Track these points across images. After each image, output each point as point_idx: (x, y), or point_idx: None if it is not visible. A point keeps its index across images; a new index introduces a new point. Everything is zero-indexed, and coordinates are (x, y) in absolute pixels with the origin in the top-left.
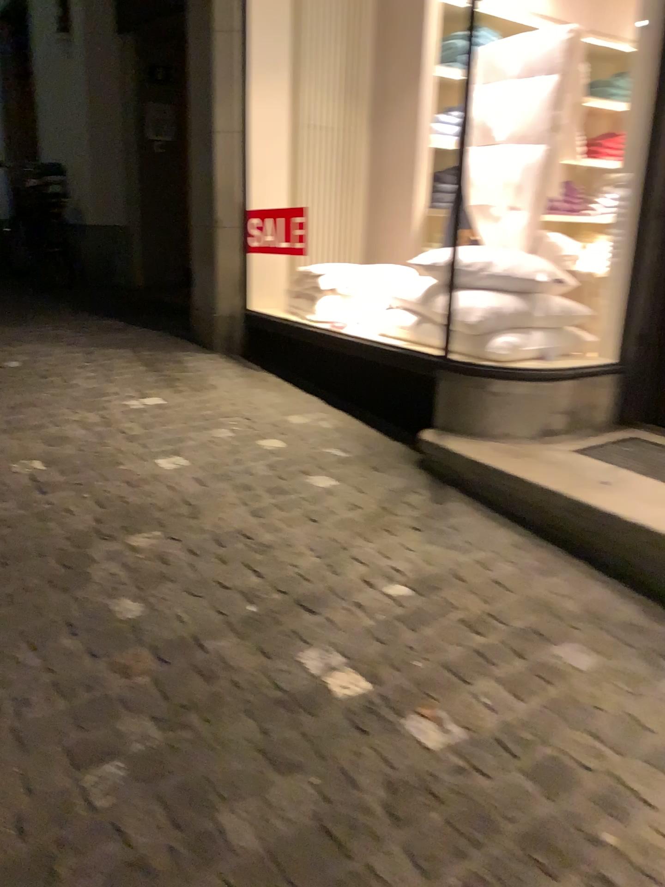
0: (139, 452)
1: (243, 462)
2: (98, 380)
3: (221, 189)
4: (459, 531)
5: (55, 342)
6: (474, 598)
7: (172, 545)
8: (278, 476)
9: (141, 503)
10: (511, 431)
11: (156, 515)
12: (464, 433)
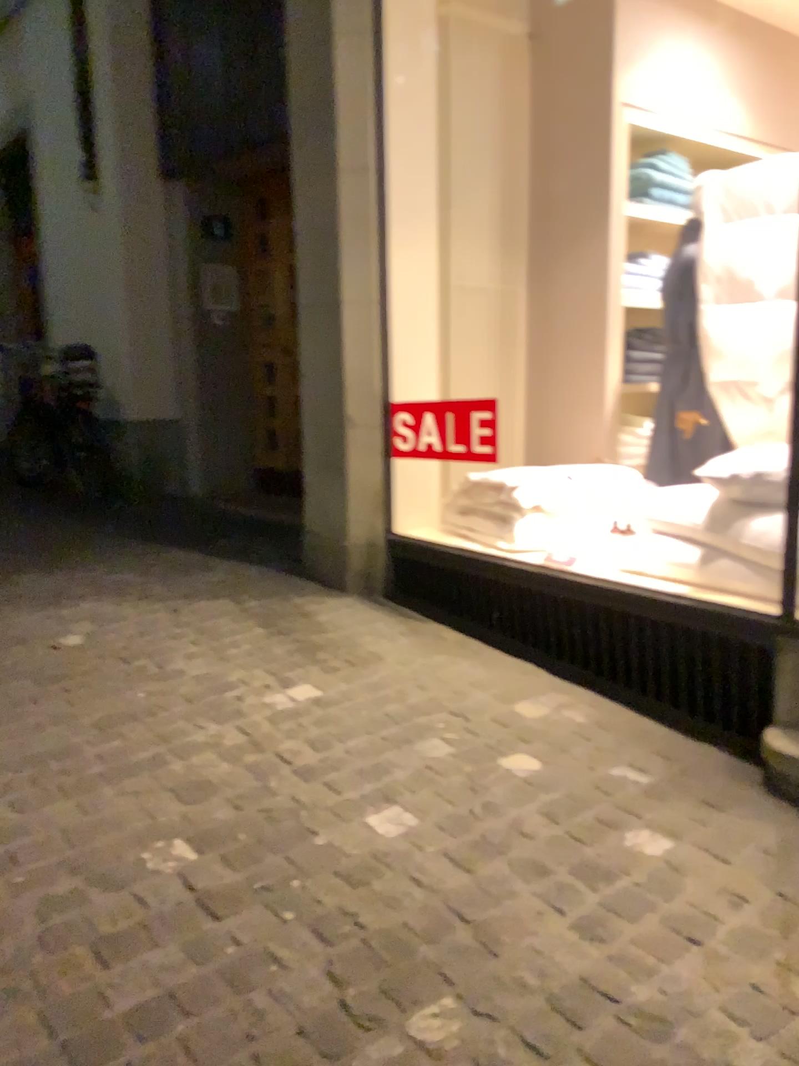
0: (334, 806)
1: (503, 810)
2: (209, 661)
3: (352, 374)
4: None
5: (121, 596)
6: None
7: (495, 1035)
8: (573, 837)
9: (391, 929)
10: None
11: (428, 955)
12: None
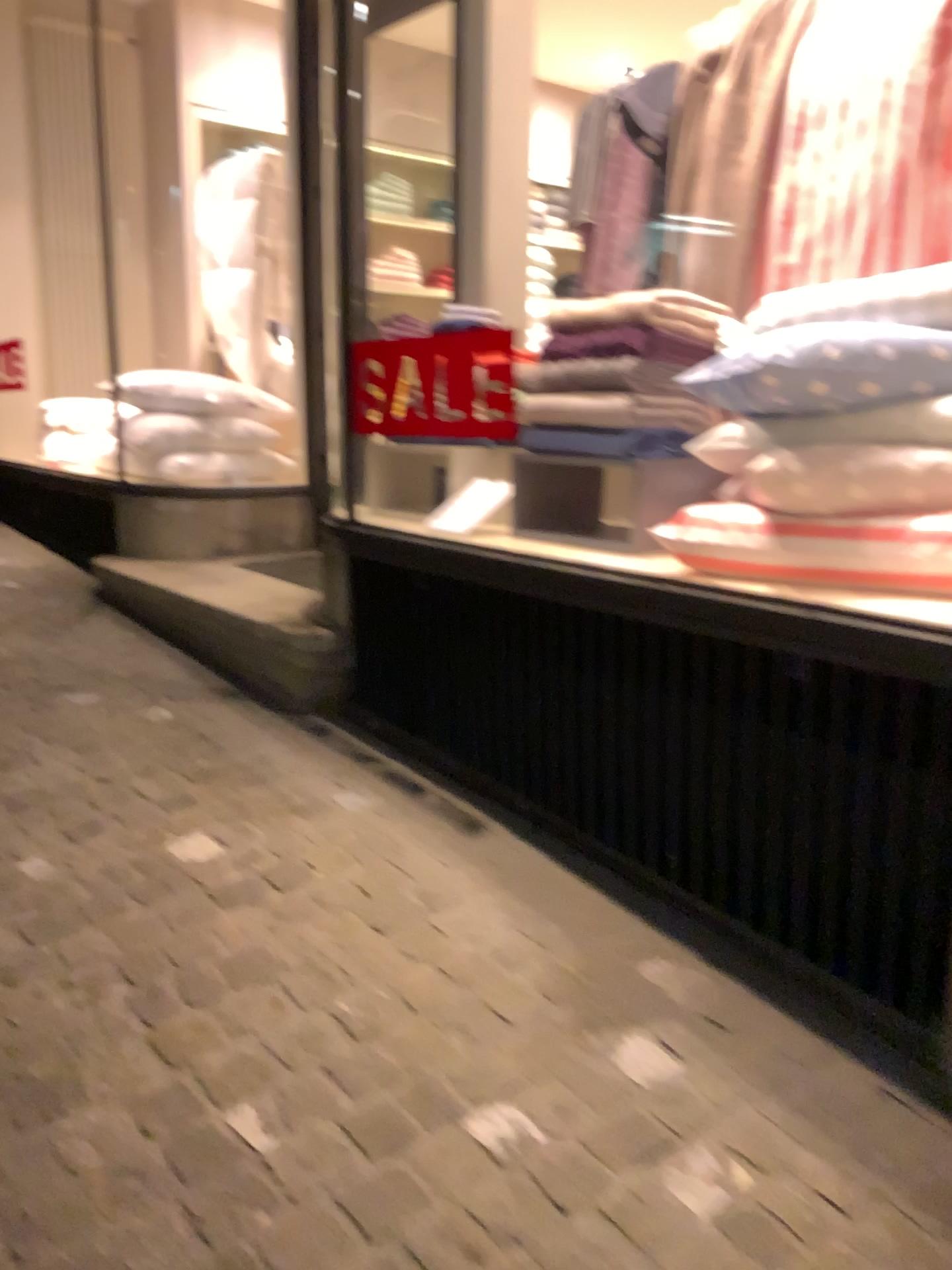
0: None
1: None
2: None
3: None
4: (71, 631)
5: None
6: (28, 668)
7: None
8: None
9: None
10: (184, 551)
11: None
12: (137, 556)
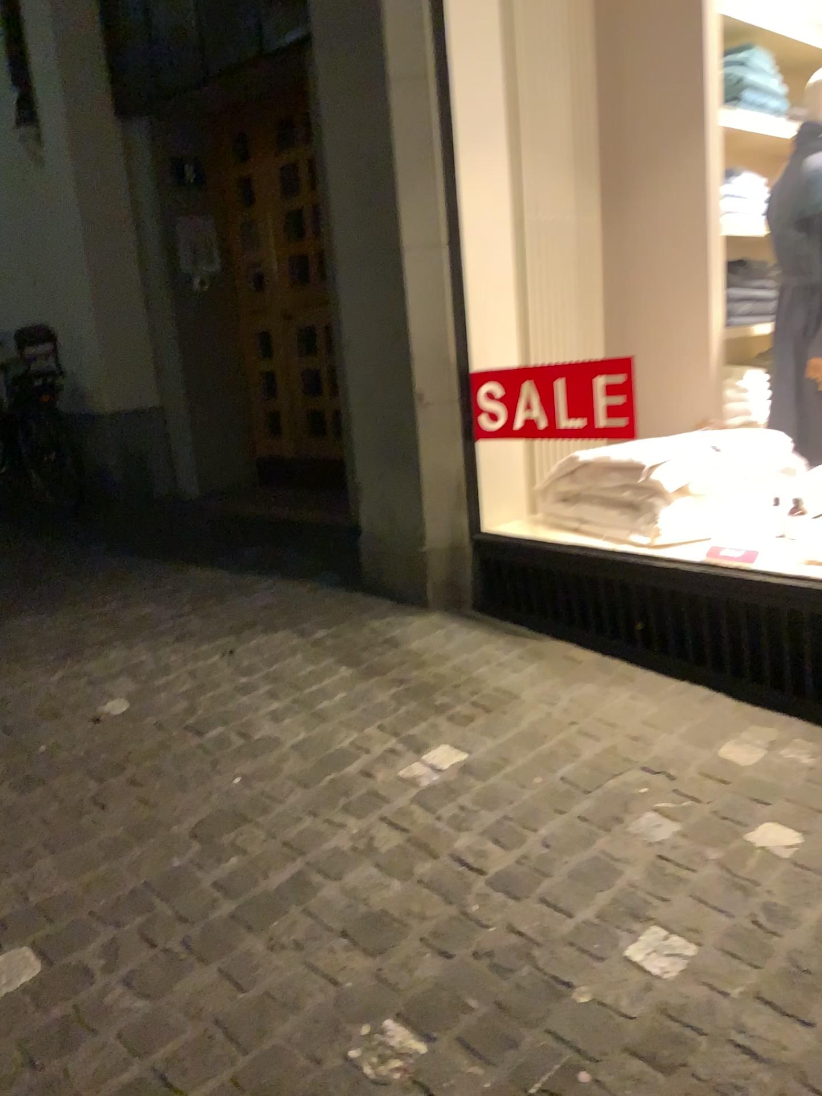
0: (574, 935)
1: (796, 914)
2: (304, 723)
3: (419, 341)
4: None
5: (153, 639)
6: None
7: None
8: None
9: None
10: None
11: None
12: None
